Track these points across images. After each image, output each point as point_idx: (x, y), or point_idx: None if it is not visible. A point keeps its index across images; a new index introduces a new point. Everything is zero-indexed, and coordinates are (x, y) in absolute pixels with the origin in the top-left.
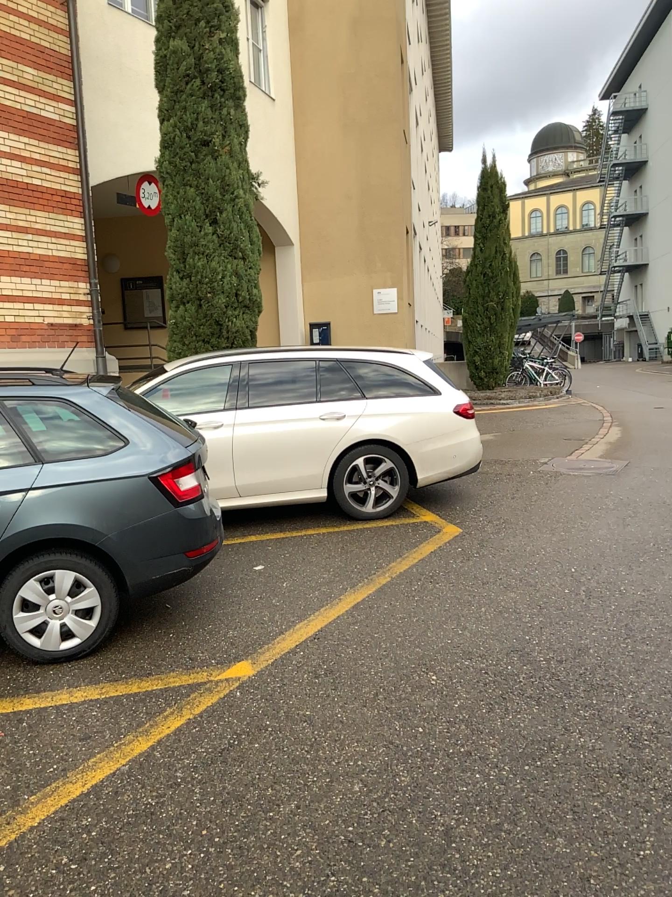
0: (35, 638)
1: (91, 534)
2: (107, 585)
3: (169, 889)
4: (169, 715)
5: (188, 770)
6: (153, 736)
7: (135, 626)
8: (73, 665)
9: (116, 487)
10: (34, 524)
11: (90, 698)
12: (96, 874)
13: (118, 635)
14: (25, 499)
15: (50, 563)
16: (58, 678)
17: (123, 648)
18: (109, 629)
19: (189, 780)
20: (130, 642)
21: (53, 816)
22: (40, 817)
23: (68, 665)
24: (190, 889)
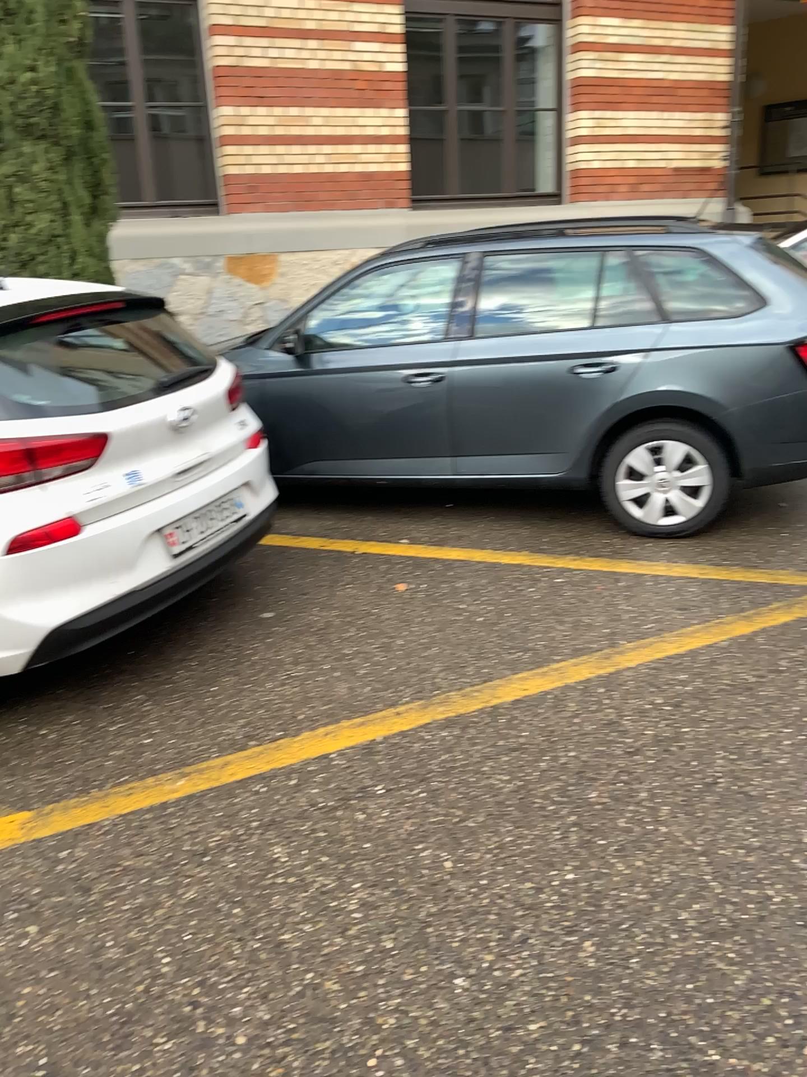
0: (640, 508)
1: (713, 405)
2: (722, 465)
3: (770, 754)
4: (779, 609)
5: (797, 663)
6: (760, 623)
7: (744, 517)
8: (674, 542)
9: (749, 356)
10: (654, 388)
11: (692, 576)
12: (696, 720)
13: (725, 522)
14: (647, 360)
15: (664, 432)
16: (660, 551)
17: (729, 536)
18: (717, 513)
19: (798, 672)
20: (737, 532)
21: (654, 665)
22: (643, 662)
23: (670, 541)
24: (792, 760)
